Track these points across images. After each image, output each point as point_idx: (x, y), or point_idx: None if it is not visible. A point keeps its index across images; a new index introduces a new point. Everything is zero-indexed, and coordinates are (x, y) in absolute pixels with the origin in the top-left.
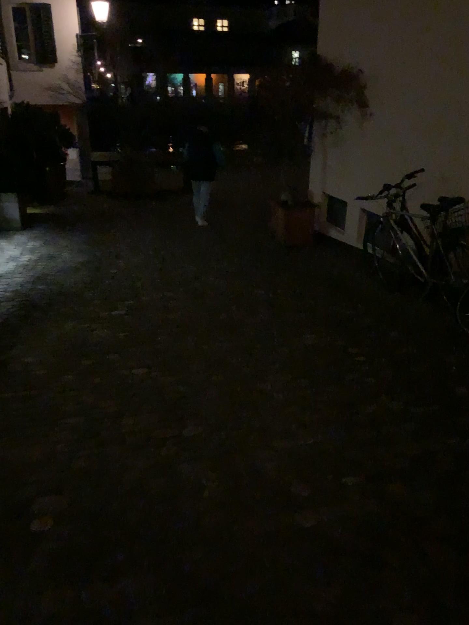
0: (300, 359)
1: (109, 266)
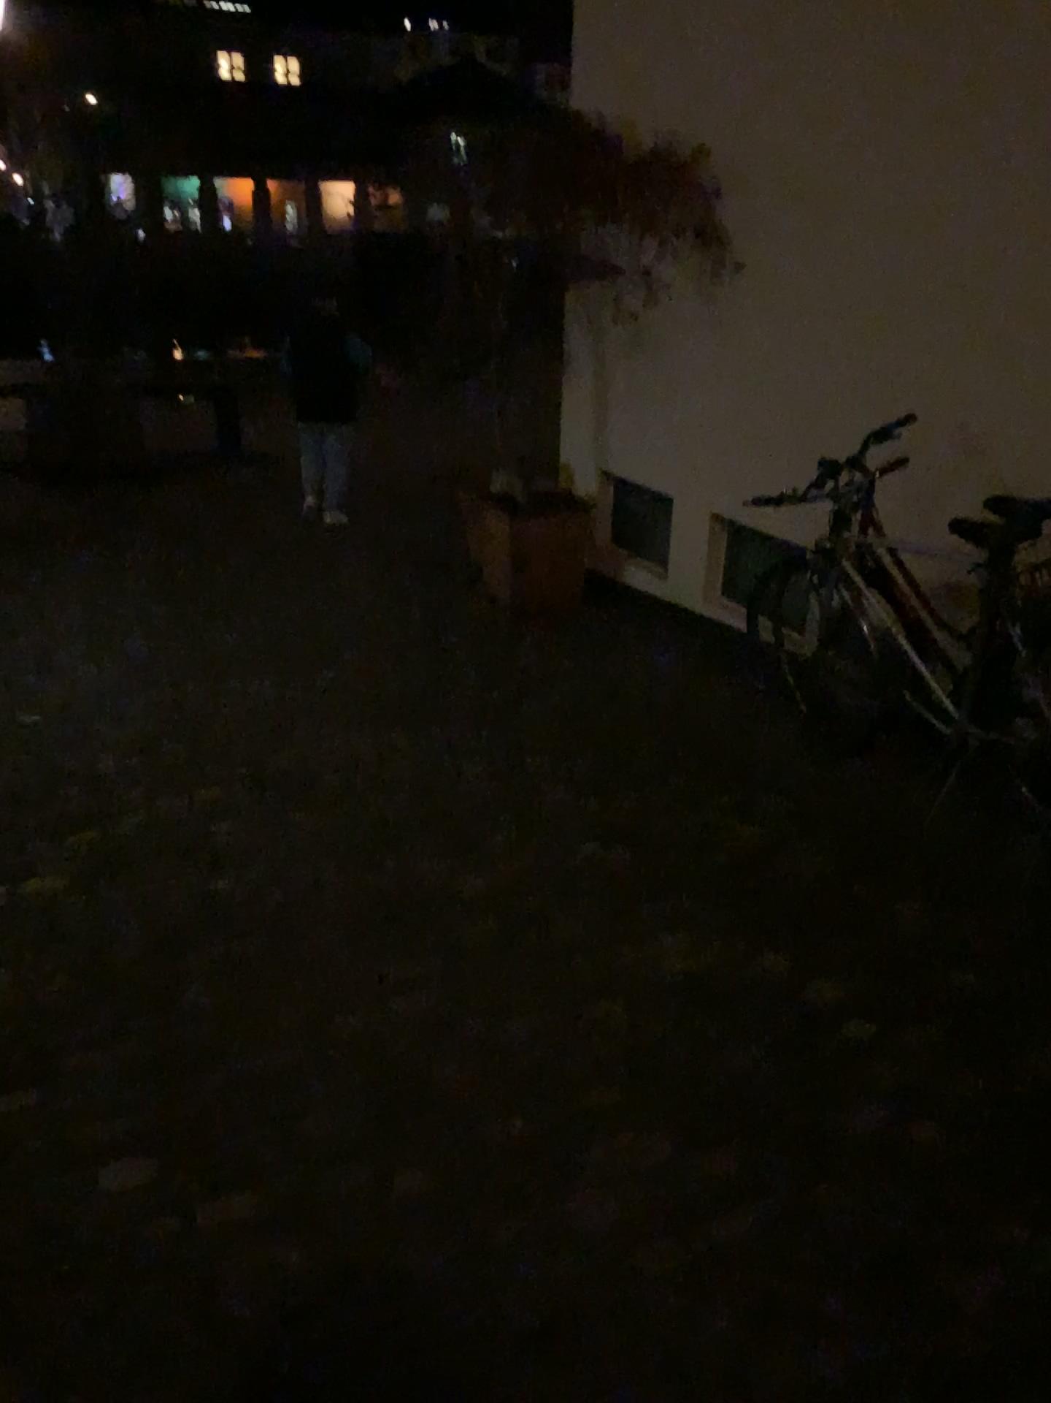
0: (677, 1065)
1: (13, 709)
